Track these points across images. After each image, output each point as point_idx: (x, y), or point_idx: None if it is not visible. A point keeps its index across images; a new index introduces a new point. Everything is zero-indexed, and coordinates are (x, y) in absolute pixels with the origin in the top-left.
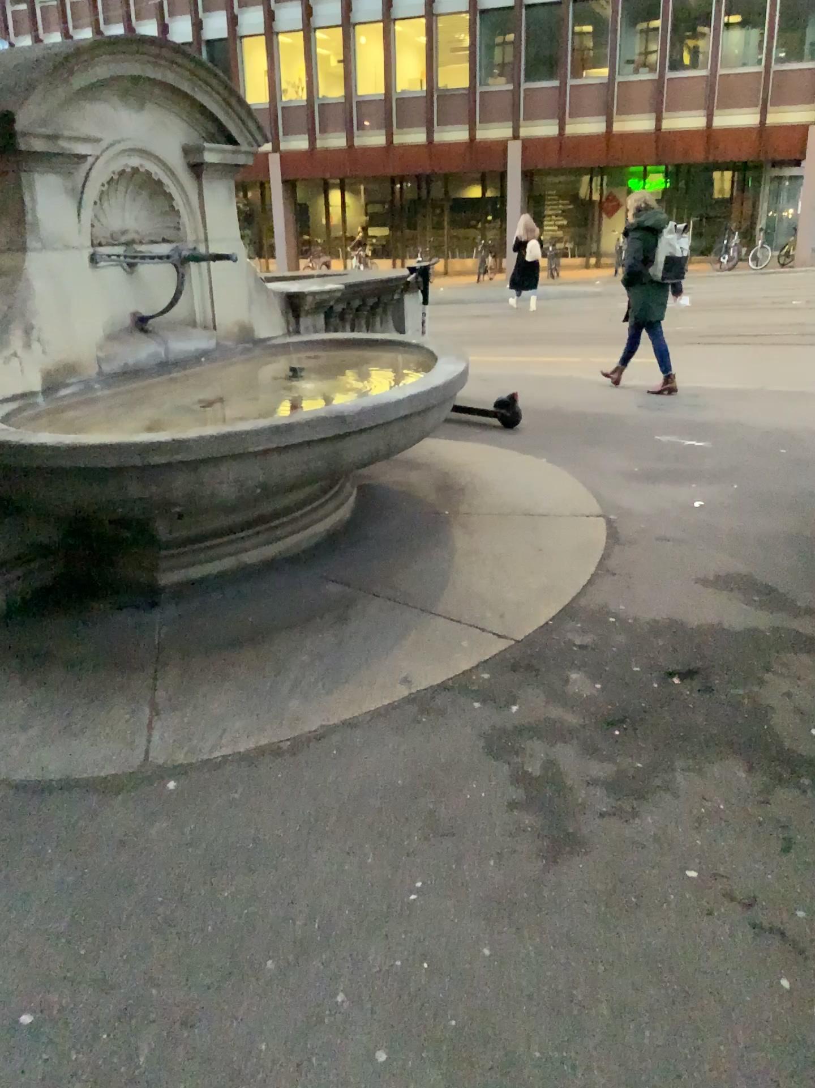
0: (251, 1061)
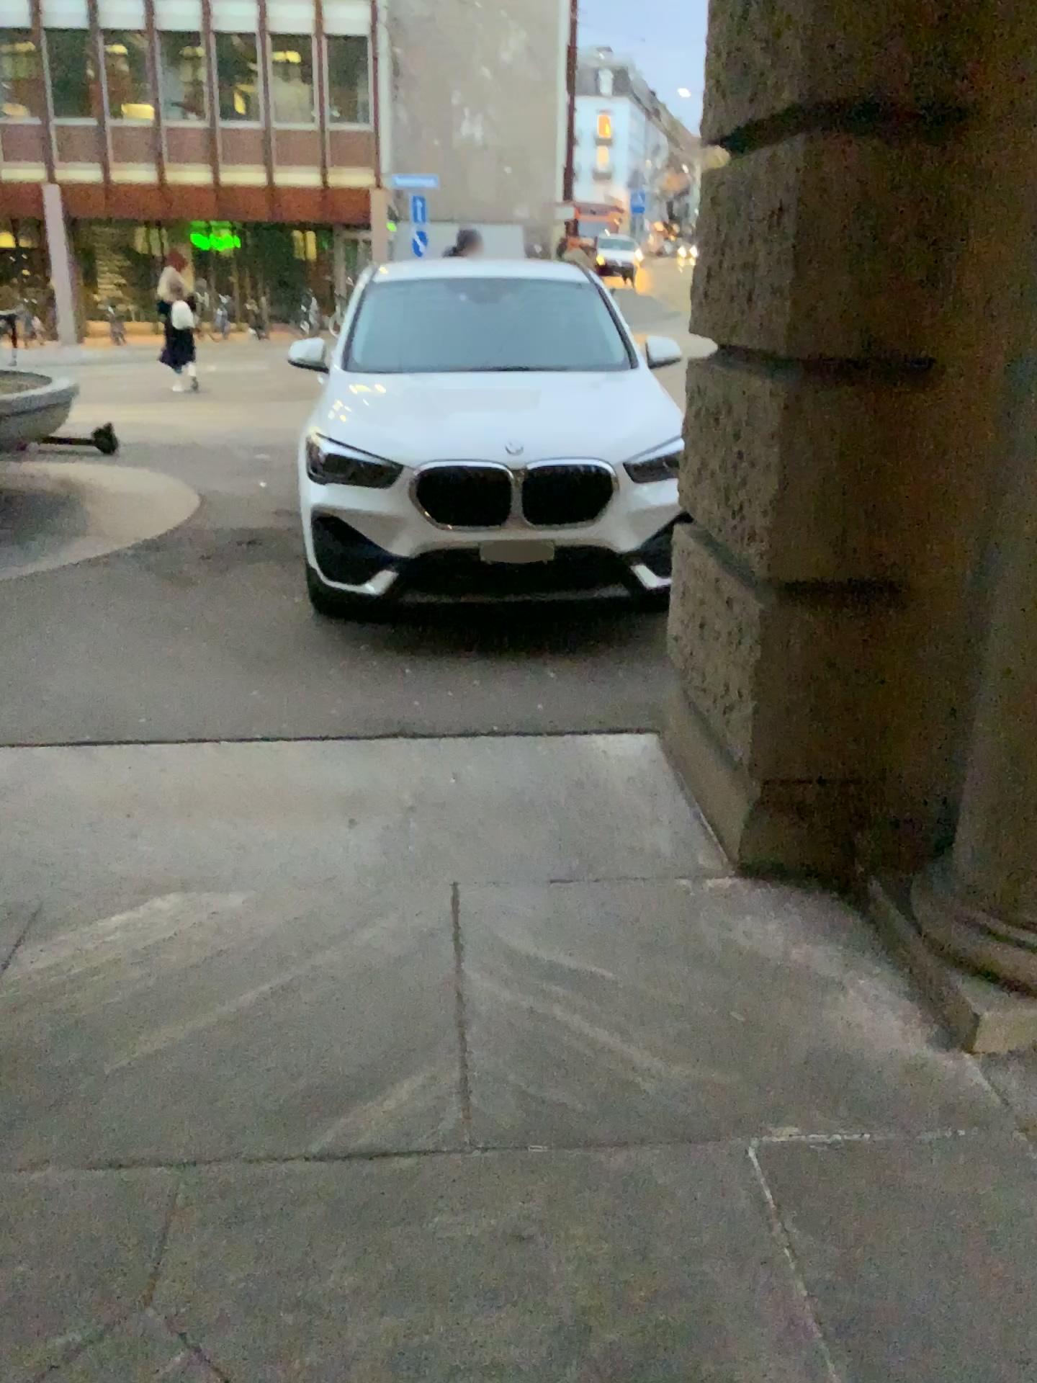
0: (60, 629)
